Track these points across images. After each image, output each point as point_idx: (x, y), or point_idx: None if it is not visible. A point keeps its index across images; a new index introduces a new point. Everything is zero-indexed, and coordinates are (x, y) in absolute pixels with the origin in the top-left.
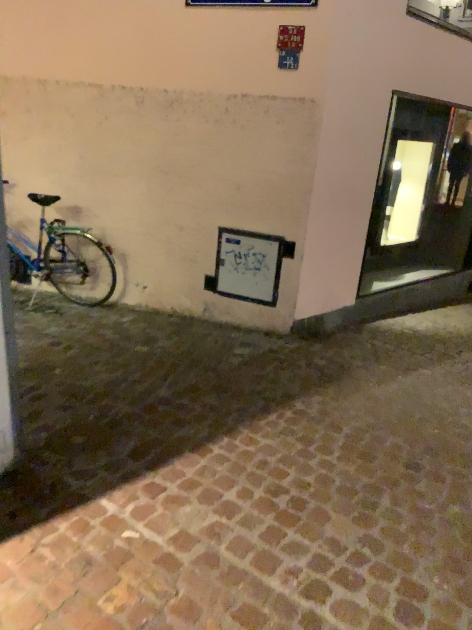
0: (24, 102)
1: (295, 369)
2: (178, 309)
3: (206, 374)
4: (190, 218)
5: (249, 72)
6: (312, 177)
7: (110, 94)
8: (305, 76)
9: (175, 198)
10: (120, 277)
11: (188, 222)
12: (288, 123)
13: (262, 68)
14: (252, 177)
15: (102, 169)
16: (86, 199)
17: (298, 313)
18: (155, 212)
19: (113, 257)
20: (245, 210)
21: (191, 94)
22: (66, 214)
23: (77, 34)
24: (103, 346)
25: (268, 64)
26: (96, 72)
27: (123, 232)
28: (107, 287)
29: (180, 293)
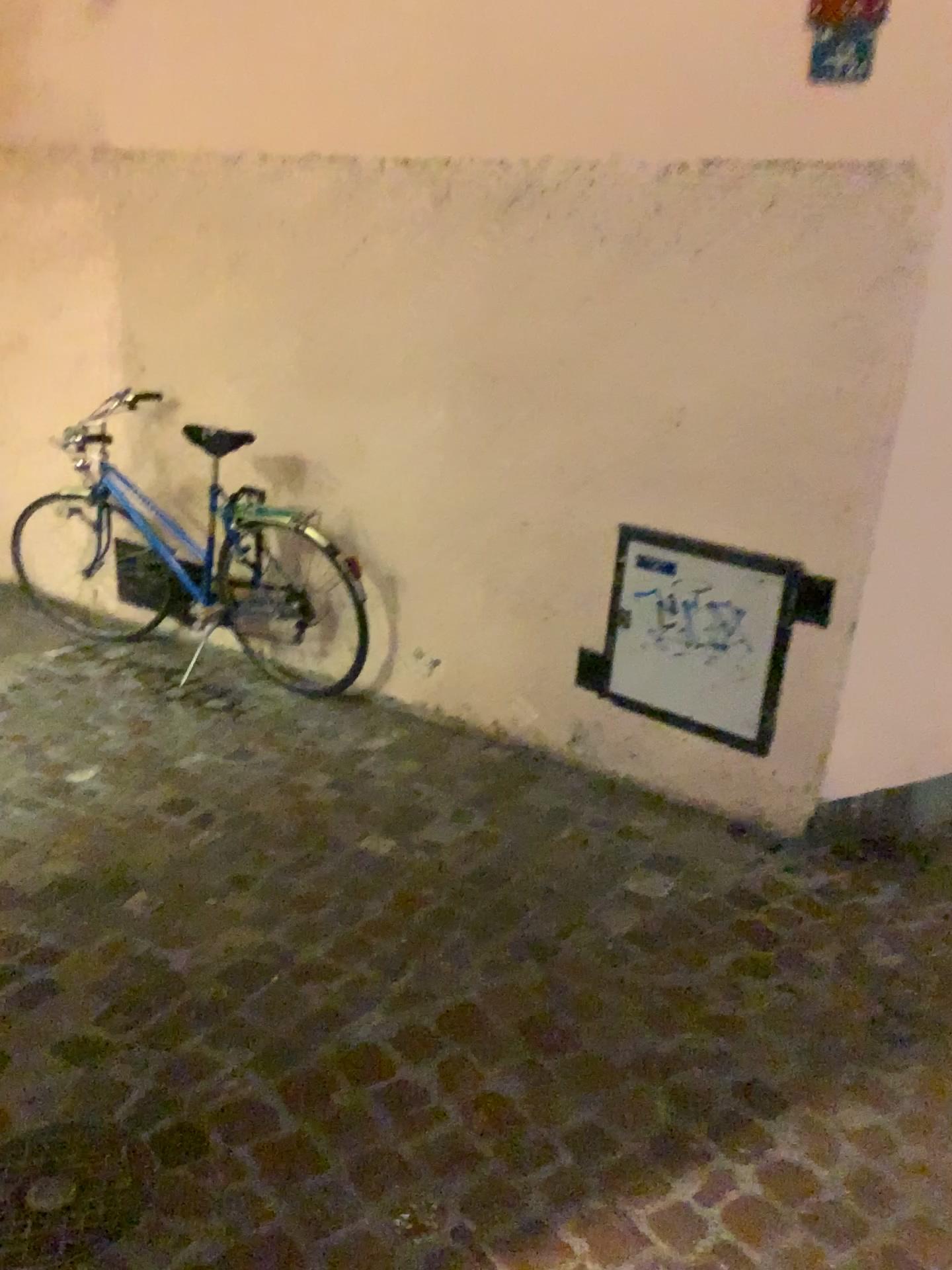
0: (193, 211)
1: (797, 979)
2: (510, 731)
3: (519, 970)
4: (547, 498)
5: (720, 97)
6: (894, 397)
7: (371, 180)
8: (887, 94)
9: (513, 446)
10: (378, 634)
11: (541, 510)
12: (828, 239)
13: (758, 82)
14: (715, 396)
15: (348, 370)
16: (311, 440)
17: (829, 784)
18: (463, 479)
19: (365, 585)
20: (693, 484)
21: (563, 170)
22: (271, 475)
23: (304, 38)
24: (278, 833)
25: (778, 68)
26: (341, 128)
27: (389, 526)
28: (349, 657)
29: (515, 691)
